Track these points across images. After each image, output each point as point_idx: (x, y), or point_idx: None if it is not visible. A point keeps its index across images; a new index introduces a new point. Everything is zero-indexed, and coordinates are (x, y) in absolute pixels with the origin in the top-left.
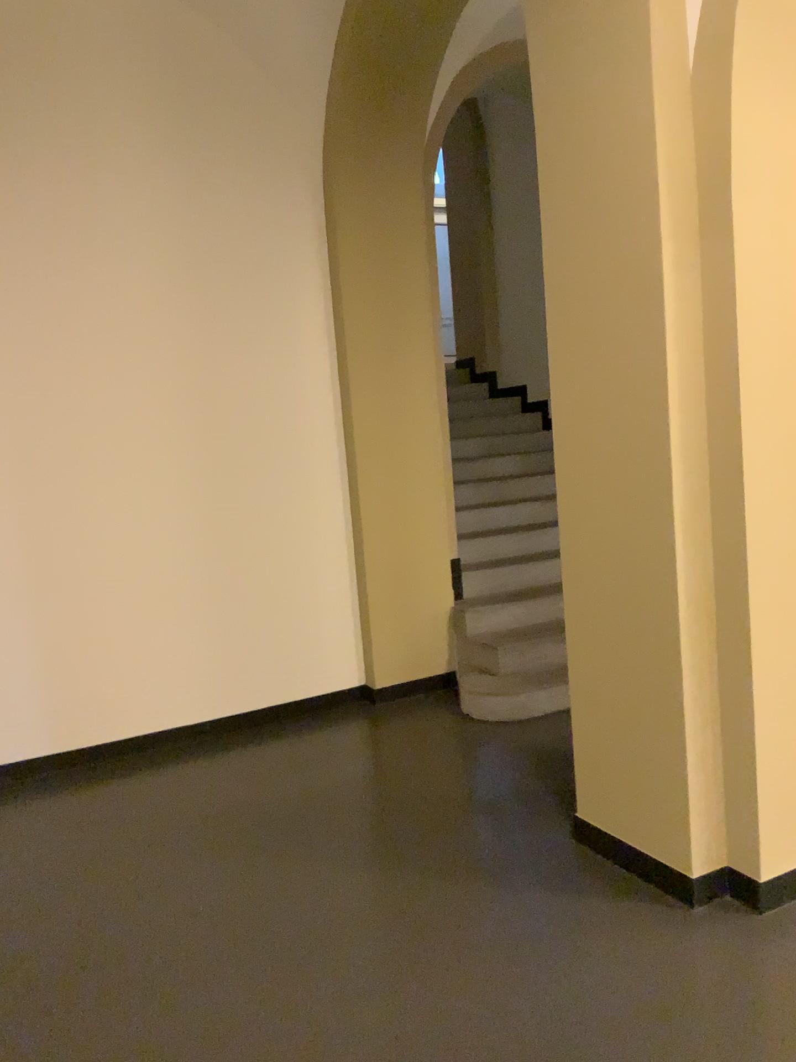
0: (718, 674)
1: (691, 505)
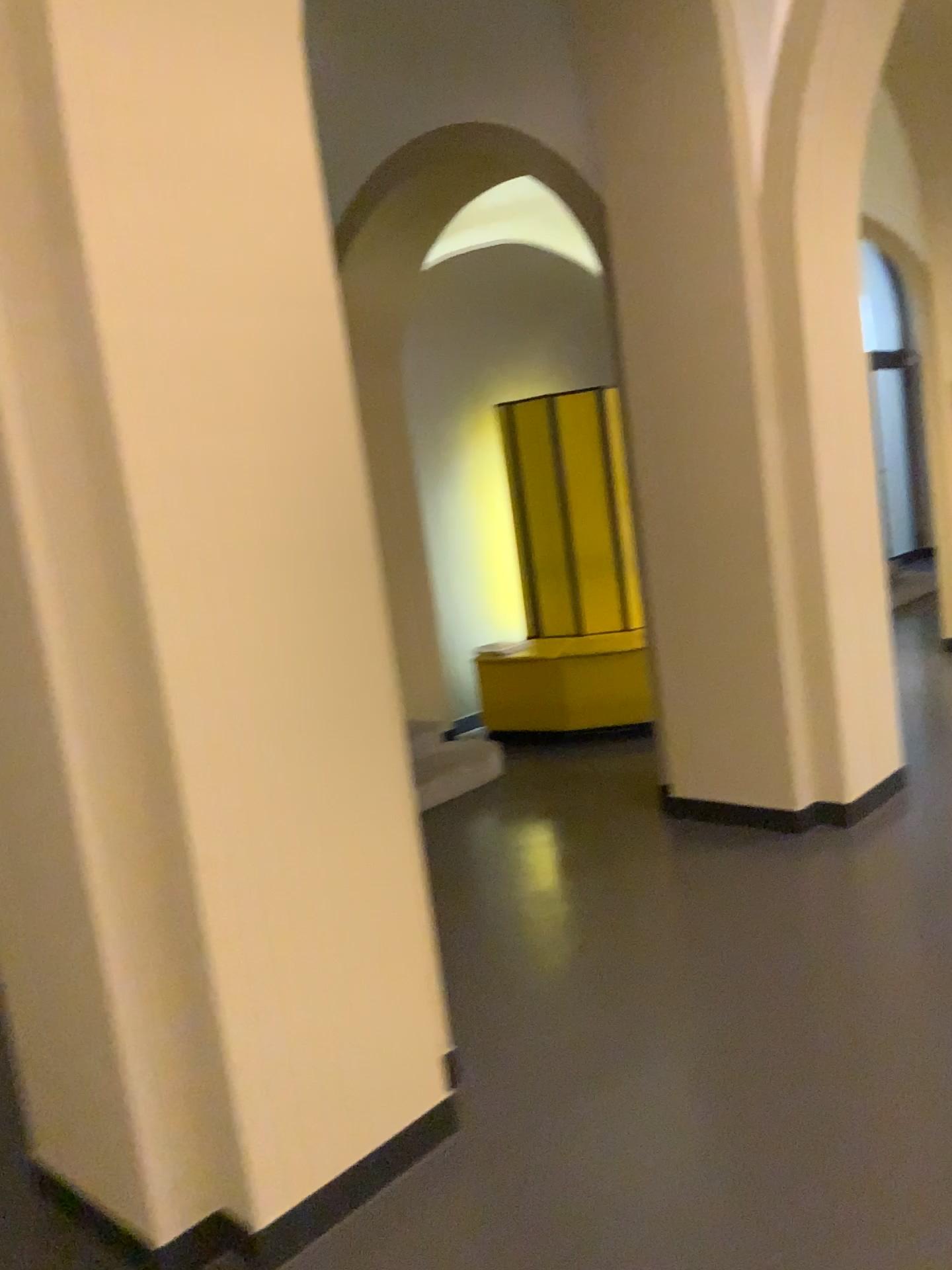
0: (175, 928)
1: (95, 682)
